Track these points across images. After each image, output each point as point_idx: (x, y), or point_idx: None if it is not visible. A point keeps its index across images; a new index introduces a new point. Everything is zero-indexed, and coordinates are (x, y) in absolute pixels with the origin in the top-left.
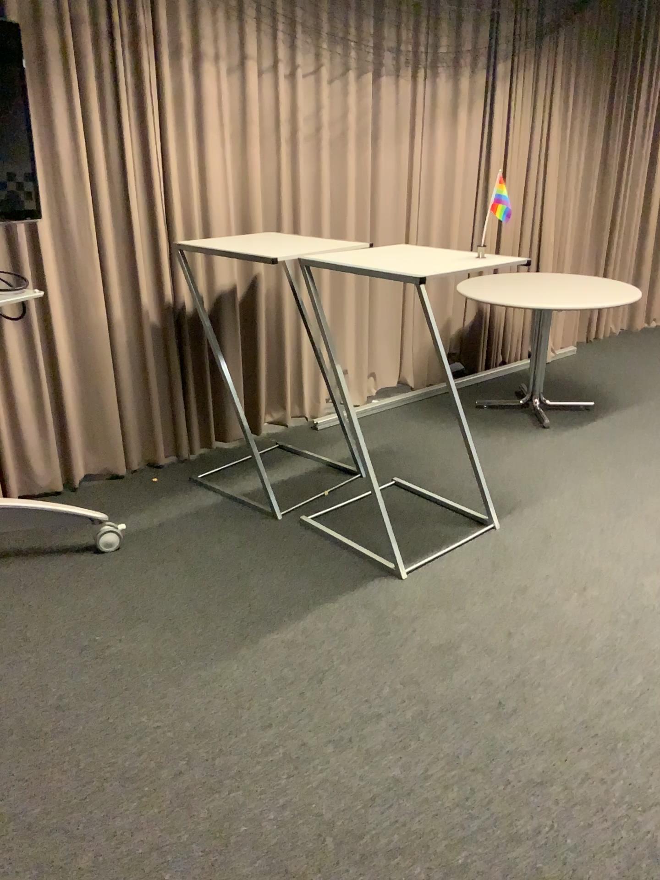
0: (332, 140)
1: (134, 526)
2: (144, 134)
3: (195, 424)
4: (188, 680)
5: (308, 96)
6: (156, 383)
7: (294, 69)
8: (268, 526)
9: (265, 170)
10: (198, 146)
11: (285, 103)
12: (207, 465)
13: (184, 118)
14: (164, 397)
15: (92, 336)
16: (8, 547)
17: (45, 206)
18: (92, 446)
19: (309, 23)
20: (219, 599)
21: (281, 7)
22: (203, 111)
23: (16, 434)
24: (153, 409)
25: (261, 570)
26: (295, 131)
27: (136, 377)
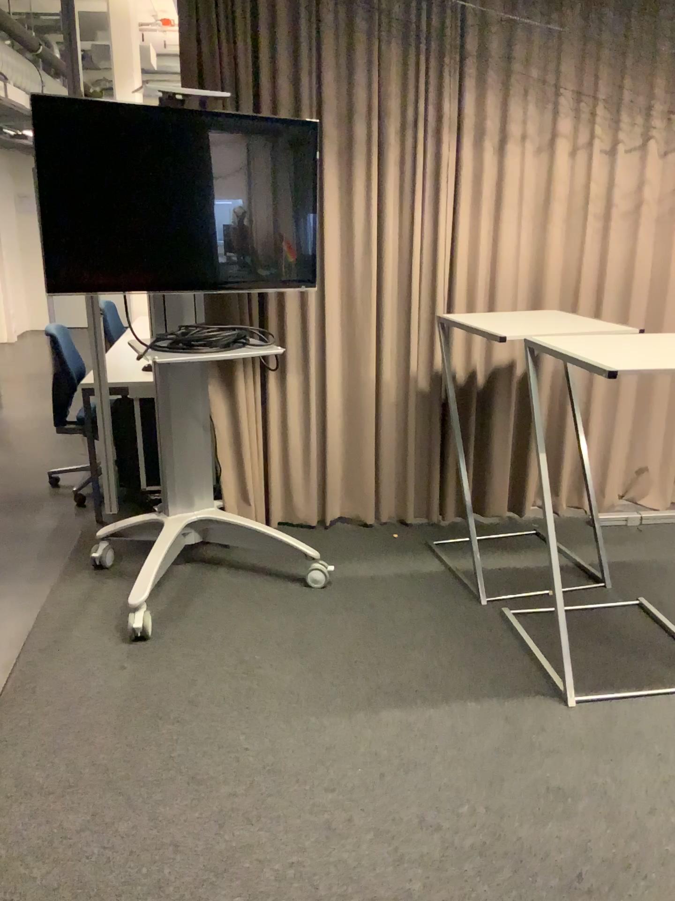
0: (654, 218)
1: (347, 574)
2: (434, 213)
3: (450, 493)
4: (292, 721)
5: (628, 173)
6: (416, 446)
7: (614, 145)
8: (464, 609)
9: (564, 248)
10: (490, 225)
11: (598, 181)
12: (451, 535)
13: (478, 197)
14: (422, 460)
15: (359, 393)
16: (241, 562)
17: (333, 275)
18: (347, 493)
19: (639, 97)
20: (369, 661)
21: (606, 84)
22: (499, 191)
23: (283, 468)
24: (410, 470)
25: (426, 648)
26: (607, 209)
27: (397, 437)
